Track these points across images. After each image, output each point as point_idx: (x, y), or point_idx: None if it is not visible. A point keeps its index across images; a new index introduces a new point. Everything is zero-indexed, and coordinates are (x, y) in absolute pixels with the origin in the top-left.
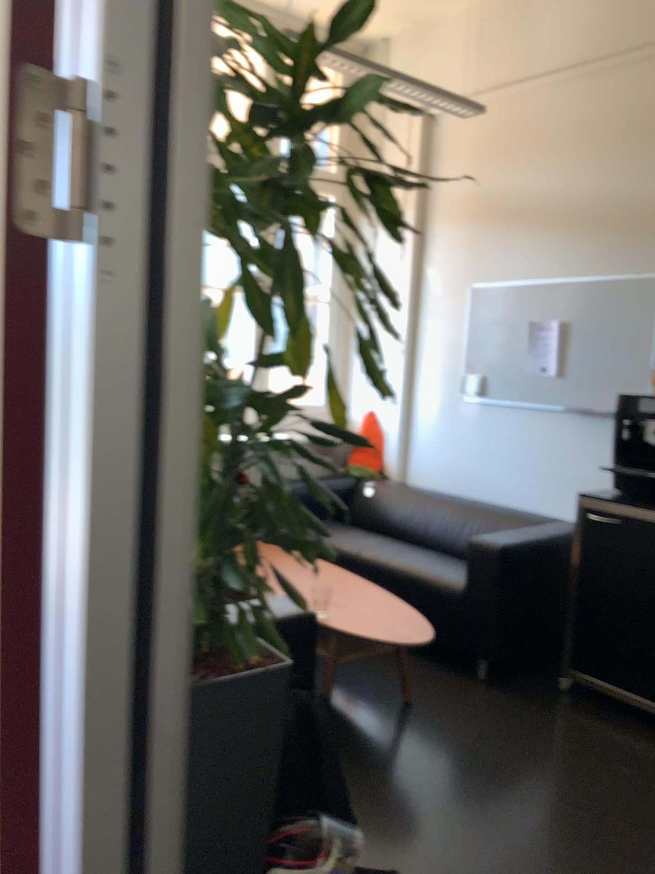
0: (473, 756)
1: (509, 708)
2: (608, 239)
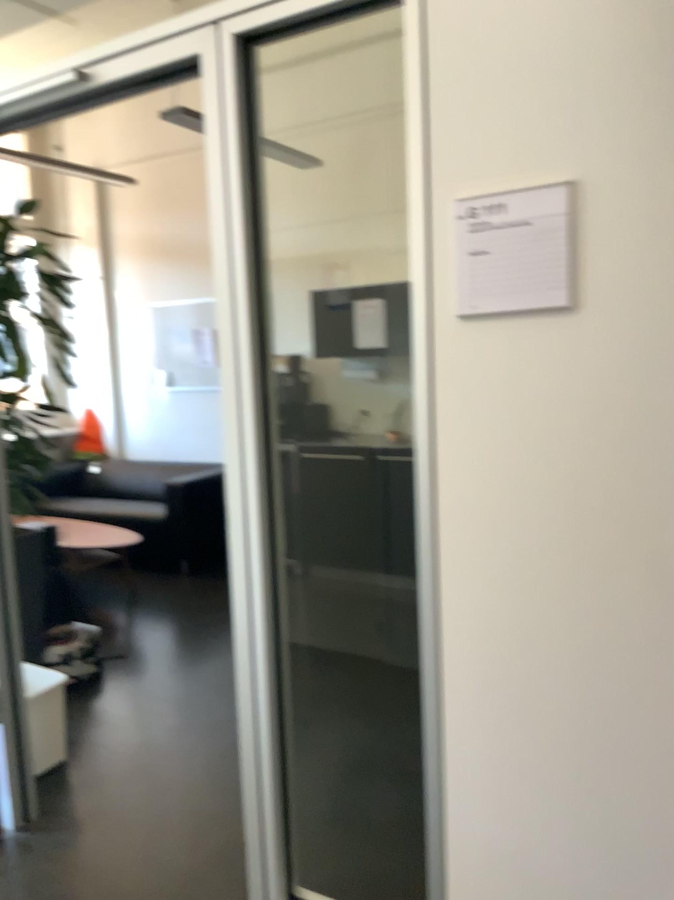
0: (173, 606)
1: (200, 584)
2: None
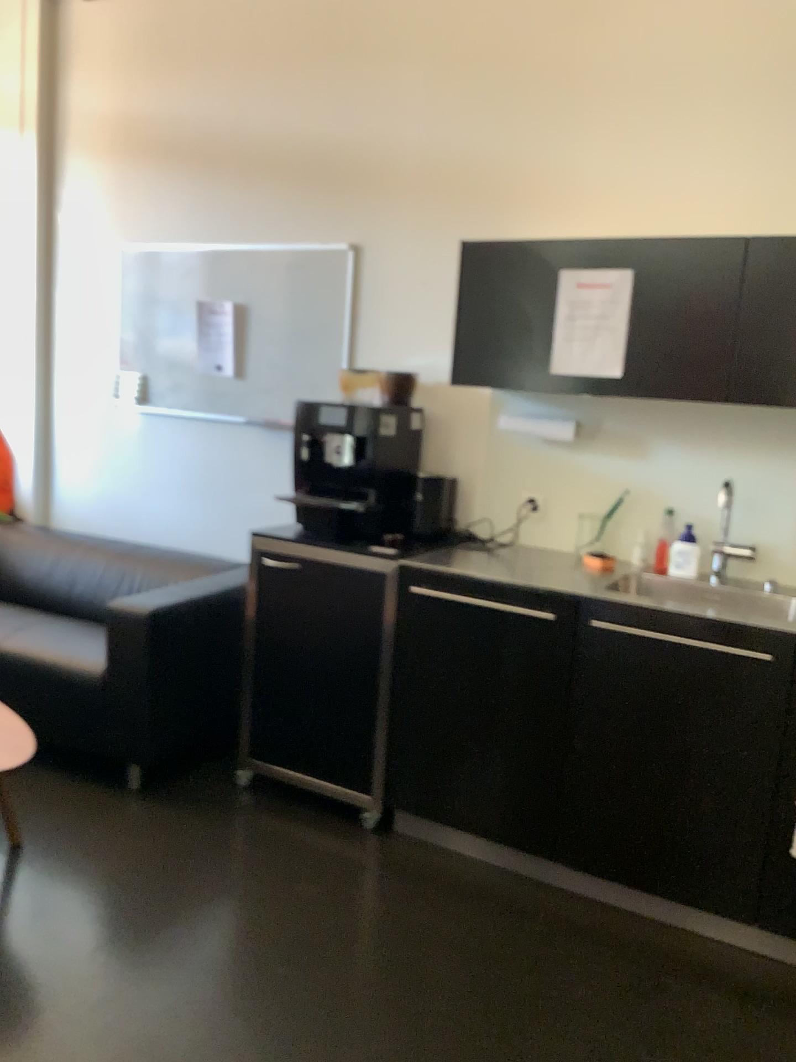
0: (101, 913)
1: (167, 828)
2: (293, 198)
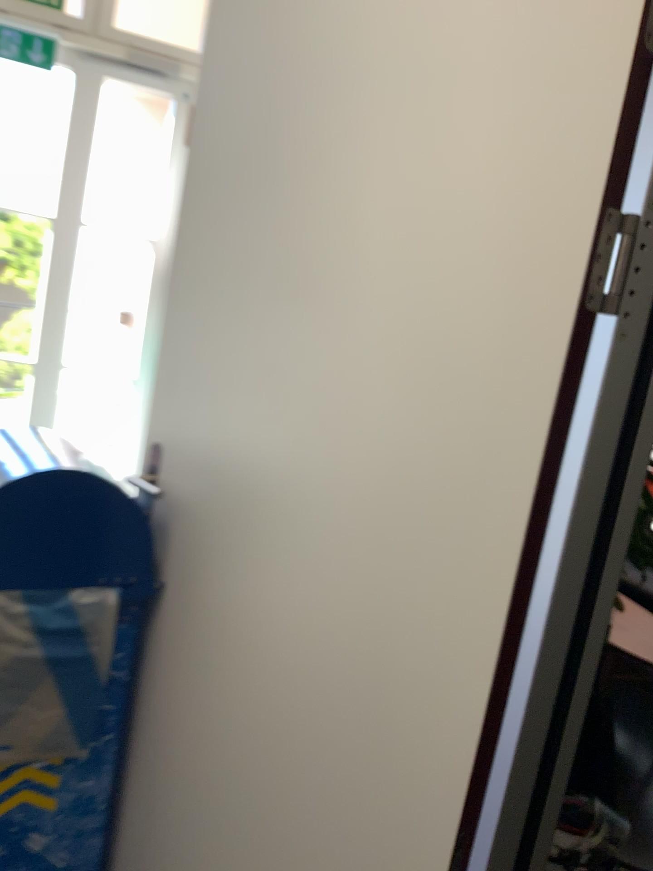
0: None
1: None
2: None
